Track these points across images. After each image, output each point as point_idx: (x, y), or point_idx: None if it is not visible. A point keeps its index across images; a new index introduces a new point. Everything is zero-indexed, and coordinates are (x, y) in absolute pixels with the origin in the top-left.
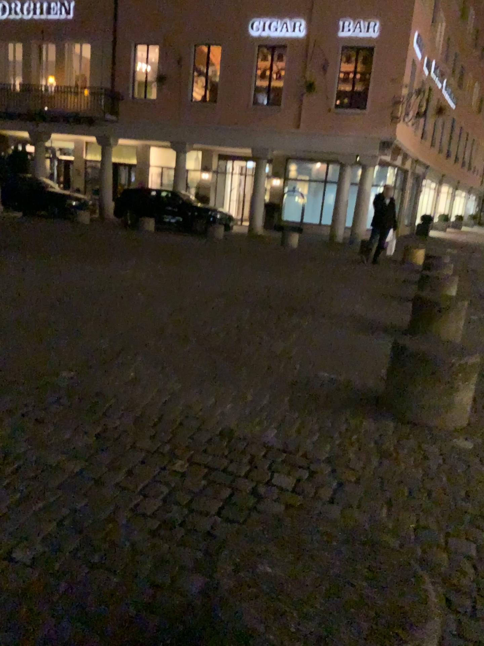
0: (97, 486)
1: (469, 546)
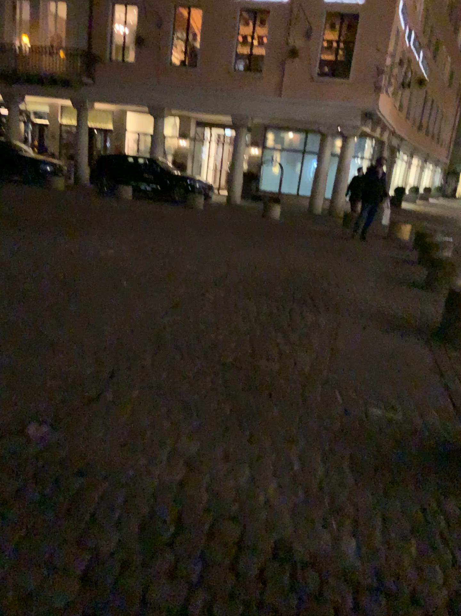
0: None
1: None
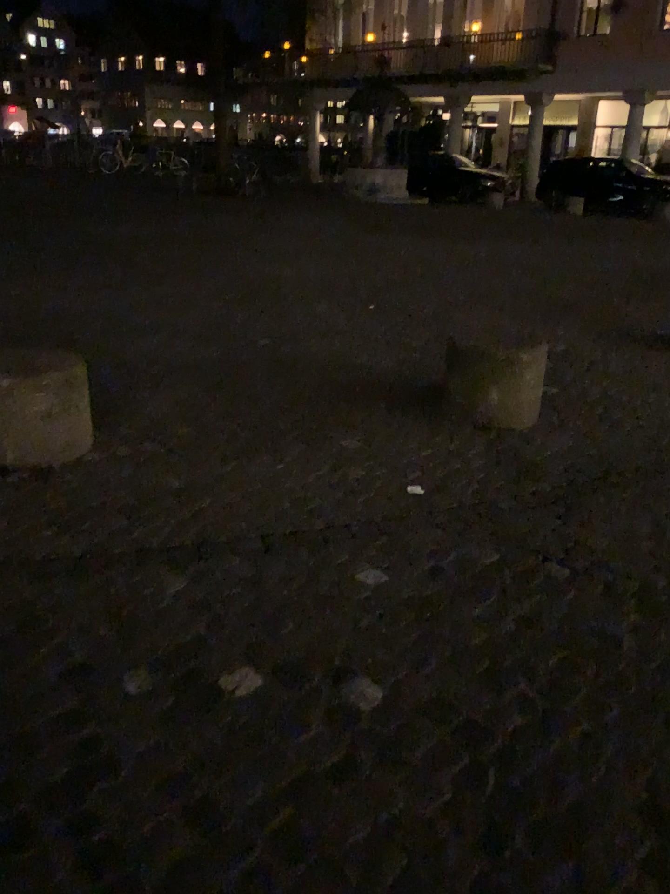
0: (424, 353)
1: (651, 399)
